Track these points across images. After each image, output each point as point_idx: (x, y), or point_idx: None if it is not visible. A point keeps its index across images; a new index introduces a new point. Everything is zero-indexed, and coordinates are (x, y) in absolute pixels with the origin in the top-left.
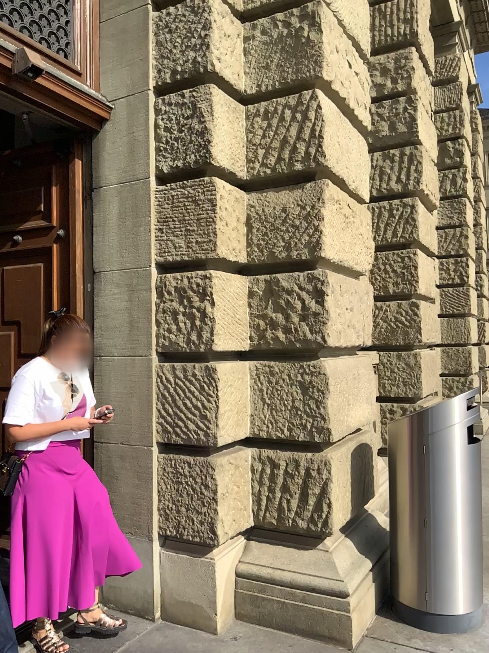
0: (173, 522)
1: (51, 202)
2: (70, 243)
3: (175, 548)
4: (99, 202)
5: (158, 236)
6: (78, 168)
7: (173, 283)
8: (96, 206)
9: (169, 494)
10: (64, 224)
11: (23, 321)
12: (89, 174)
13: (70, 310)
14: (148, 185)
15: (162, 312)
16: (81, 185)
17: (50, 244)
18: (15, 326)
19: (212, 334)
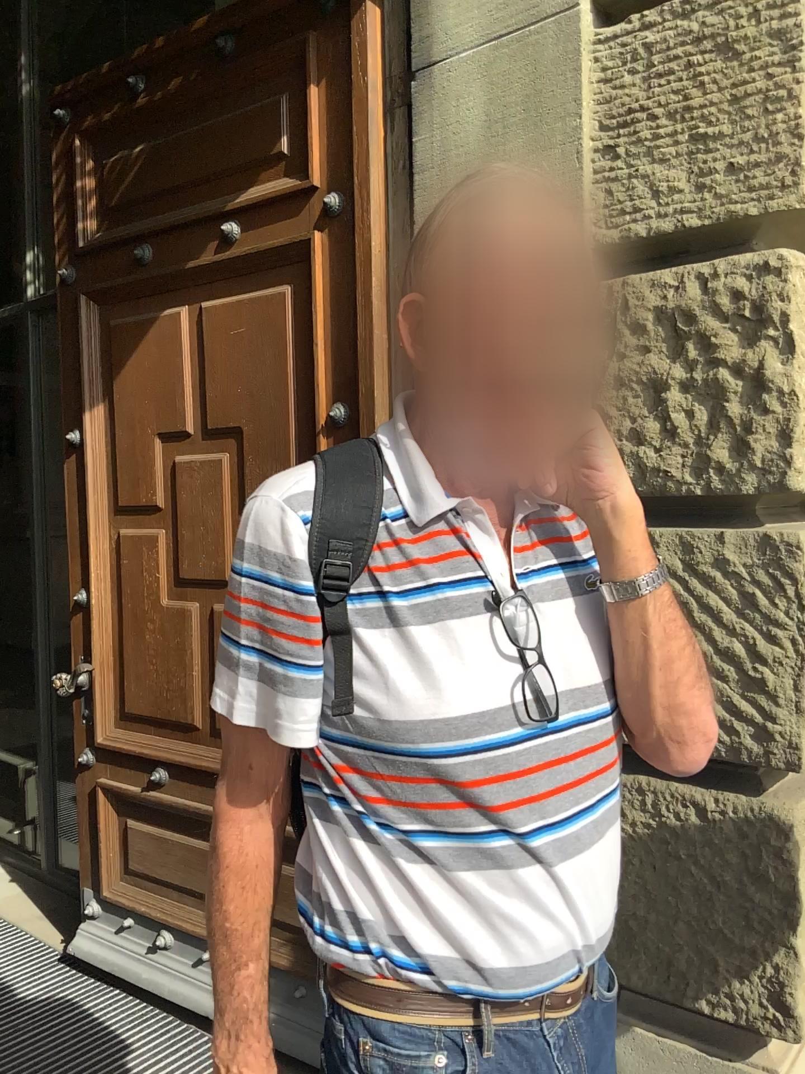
0: (655, 959)
1: (309, 134)
2: (357, 231)
3: (659, 1024)
4: (430, 114)
5: (607, 176)
6: (373, 33)
7: (655, 305)
8: (424, 125)
9: (643, 885)
10: (342, 184)
11: (251, 432)
12: (403, 42)
13: (362, 398)
14: (577, 32)
15: (620, 389)
16: (382, 77)
17: (308, 240)
18: (232, 445)
19: (788, 447)
